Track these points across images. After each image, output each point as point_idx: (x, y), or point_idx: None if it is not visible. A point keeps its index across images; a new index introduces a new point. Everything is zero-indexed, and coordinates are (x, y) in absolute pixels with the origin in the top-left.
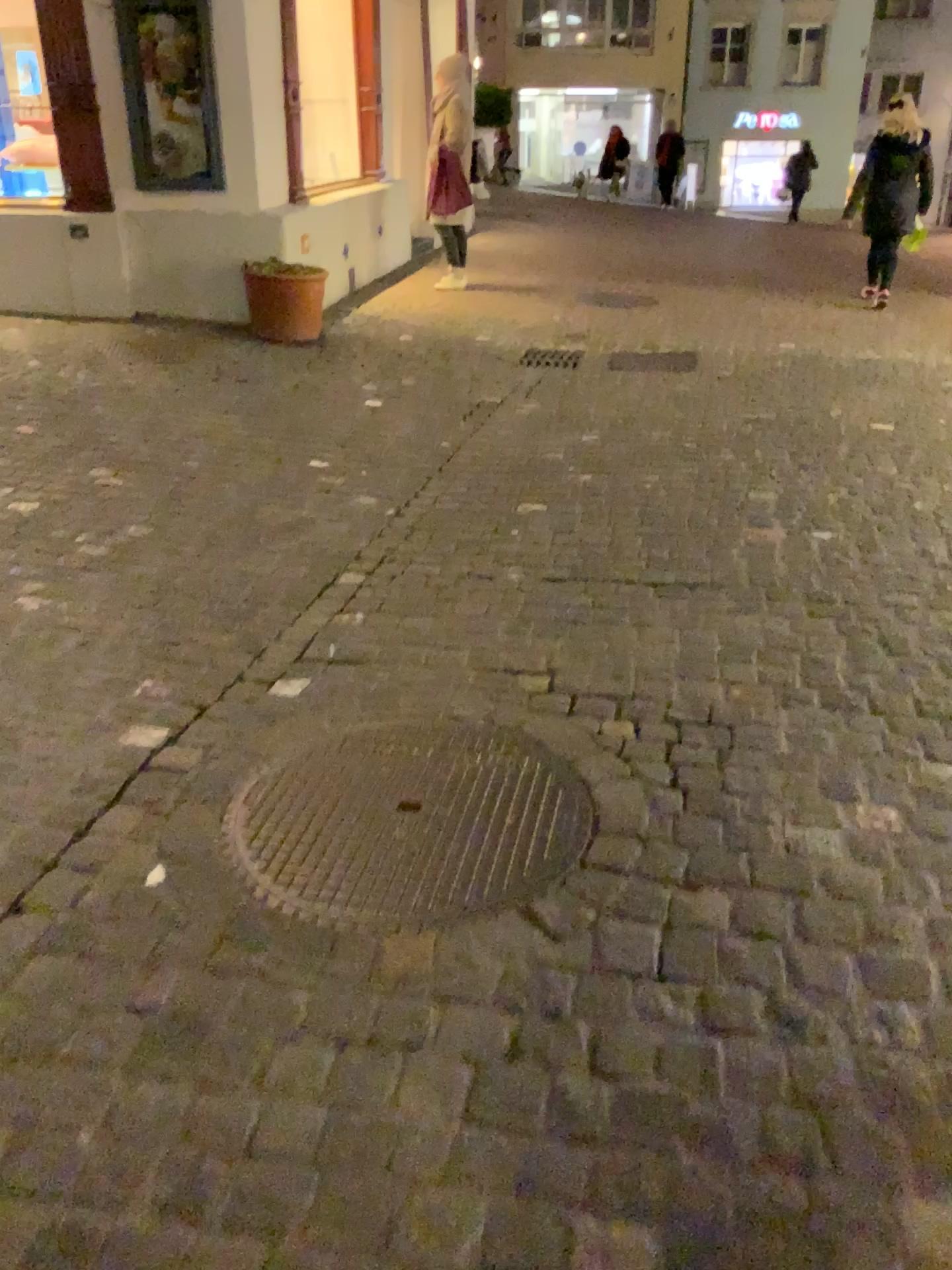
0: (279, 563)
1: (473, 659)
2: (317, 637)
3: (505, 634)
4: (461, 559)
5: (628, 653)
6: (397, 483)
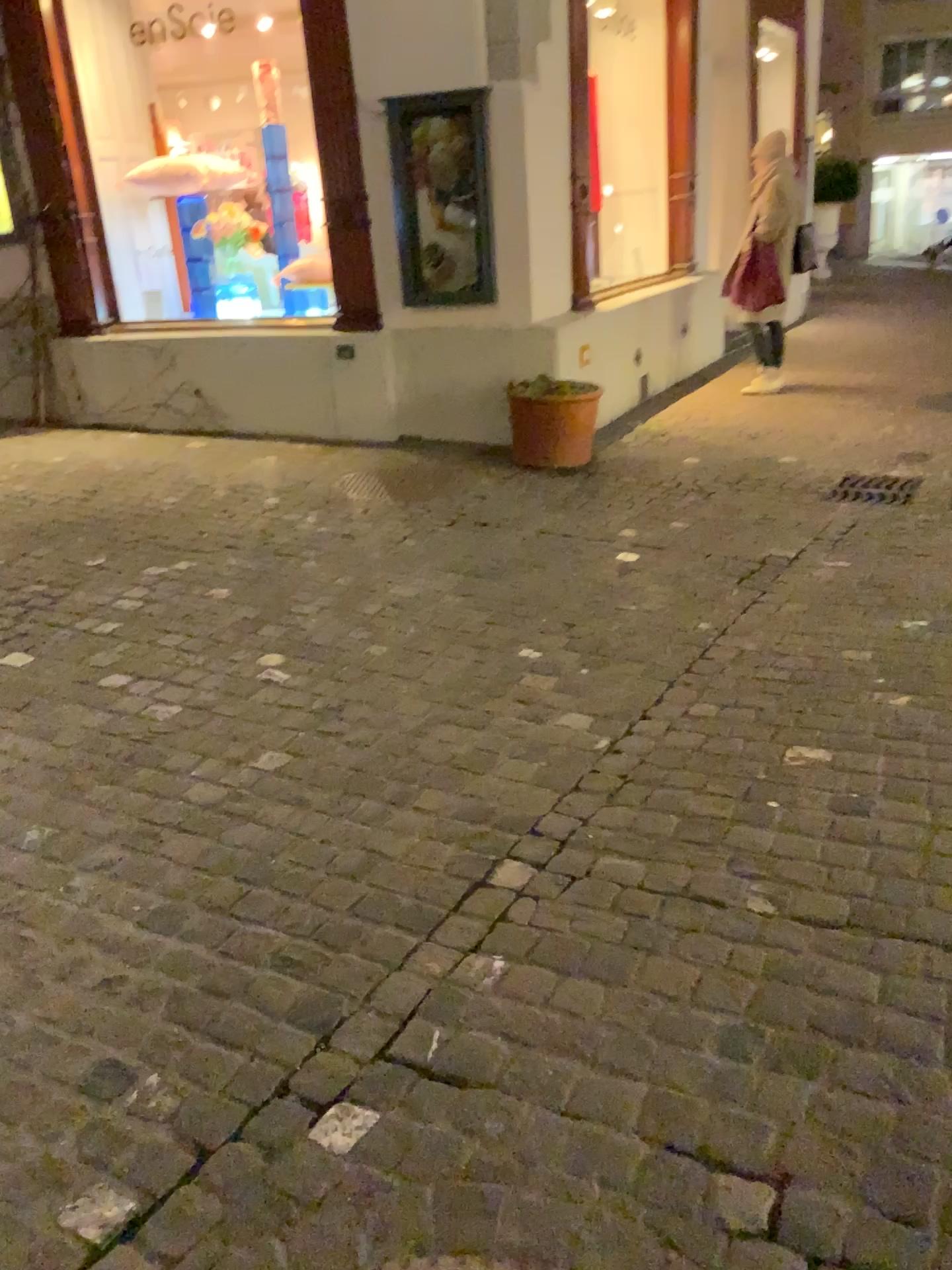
0: (417, 842)
1: (648, 1113)
2: (418, 1014)
3: (713, 1054)
4: (675, 860)
5: (930, 1149)
6: (617, 699)
